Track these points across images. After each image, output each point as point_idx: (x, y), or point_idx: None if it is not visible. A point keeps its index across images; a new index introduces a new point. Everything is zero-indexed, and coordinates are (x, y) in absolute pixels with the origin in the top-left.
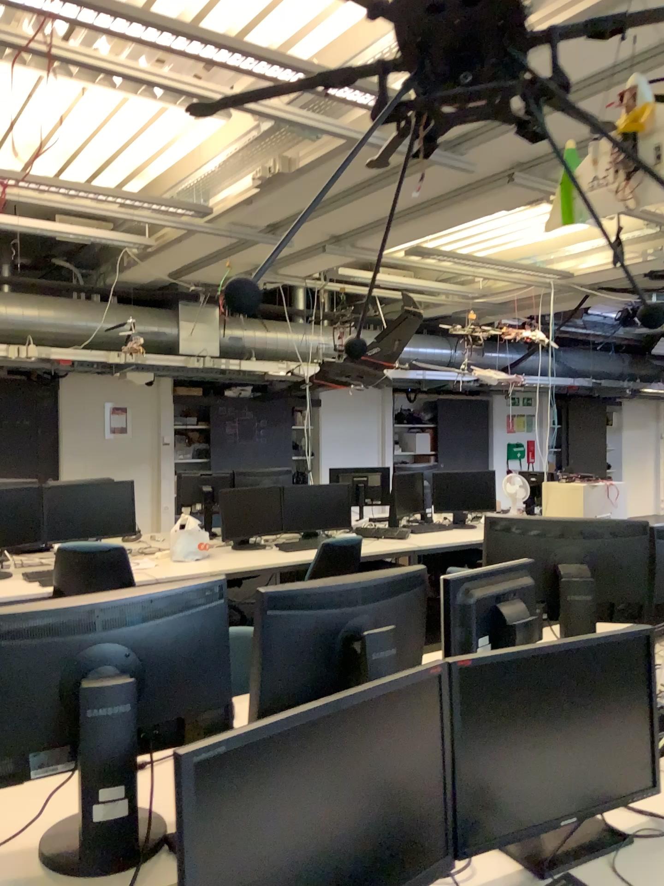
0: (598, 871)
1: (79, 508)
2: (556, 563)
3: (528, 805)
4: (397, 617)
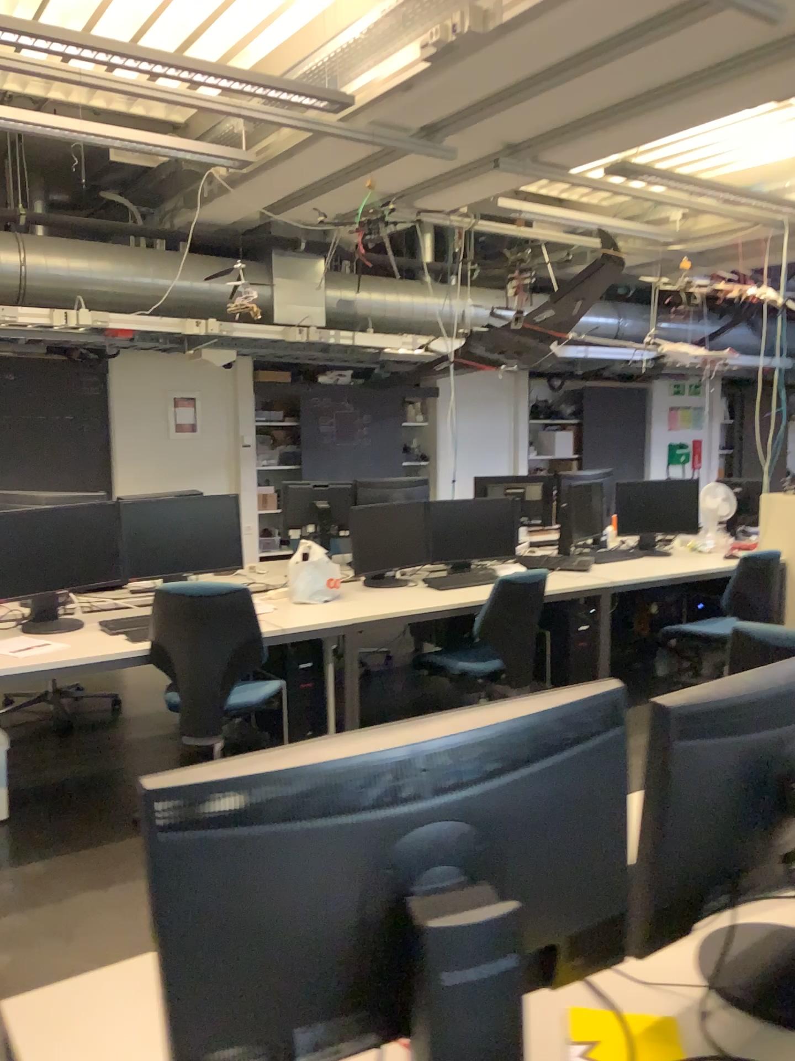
0: None
1: (167, 532)
2: None
3: None
4: None
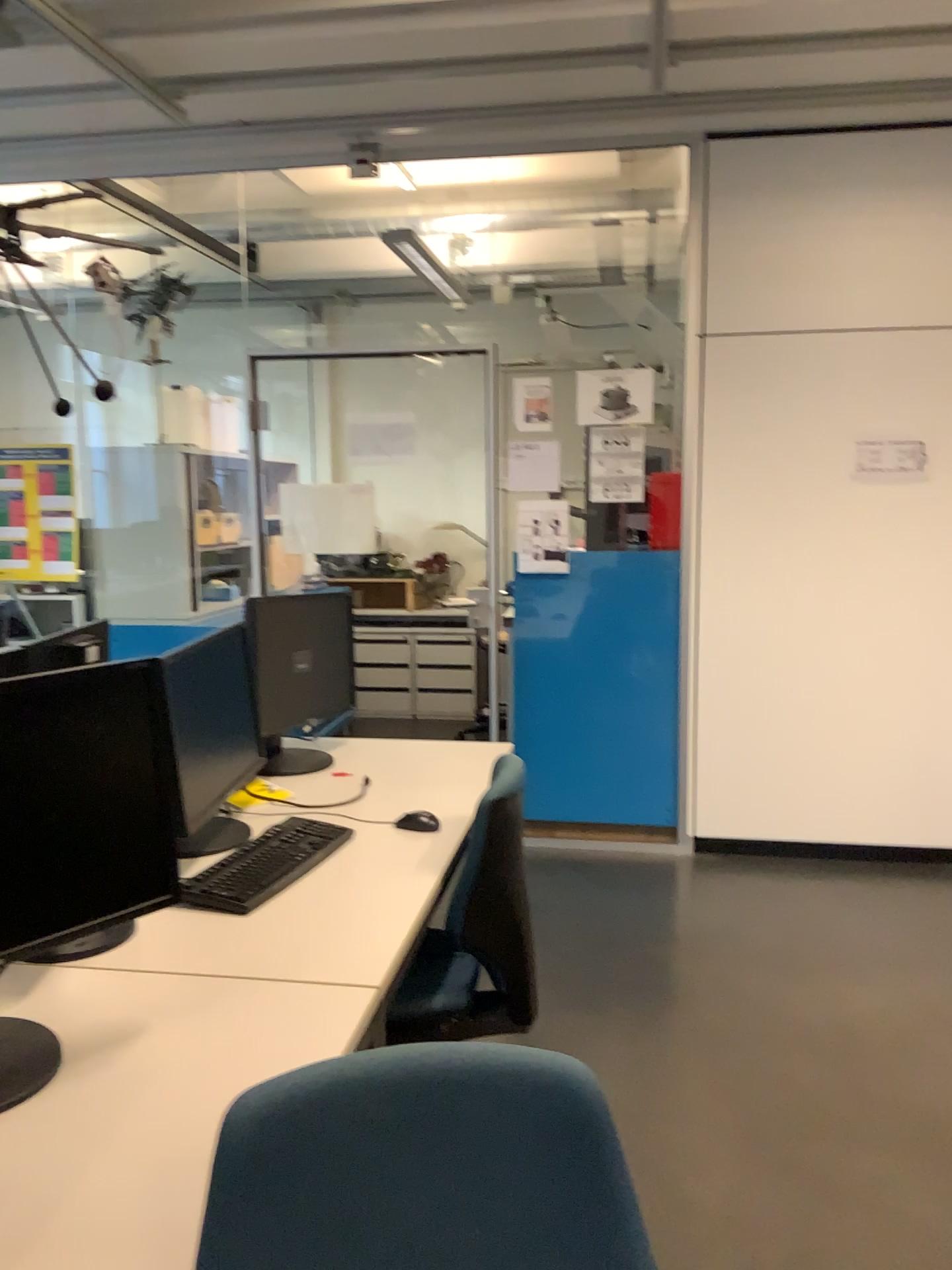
0: None
1: None
2: None
3: None
4: None
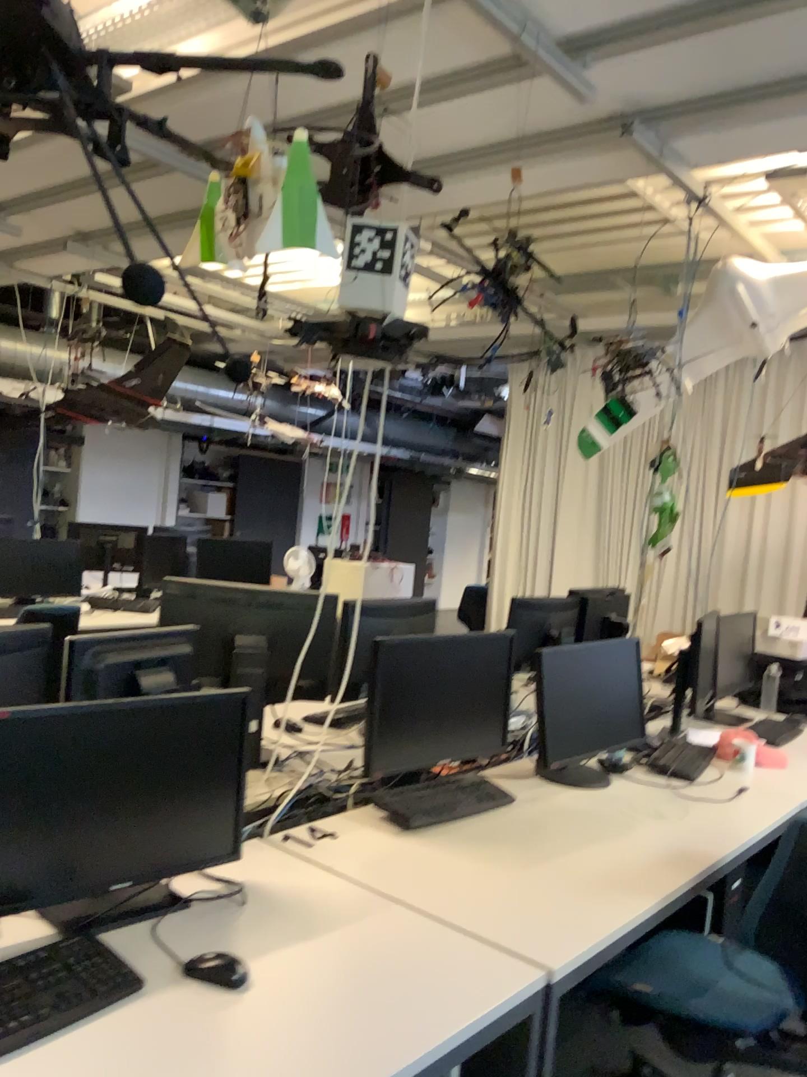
0: (135, 929)
1: None
2: (232, 633)
3: (75, 866)
4: (2, 677)
